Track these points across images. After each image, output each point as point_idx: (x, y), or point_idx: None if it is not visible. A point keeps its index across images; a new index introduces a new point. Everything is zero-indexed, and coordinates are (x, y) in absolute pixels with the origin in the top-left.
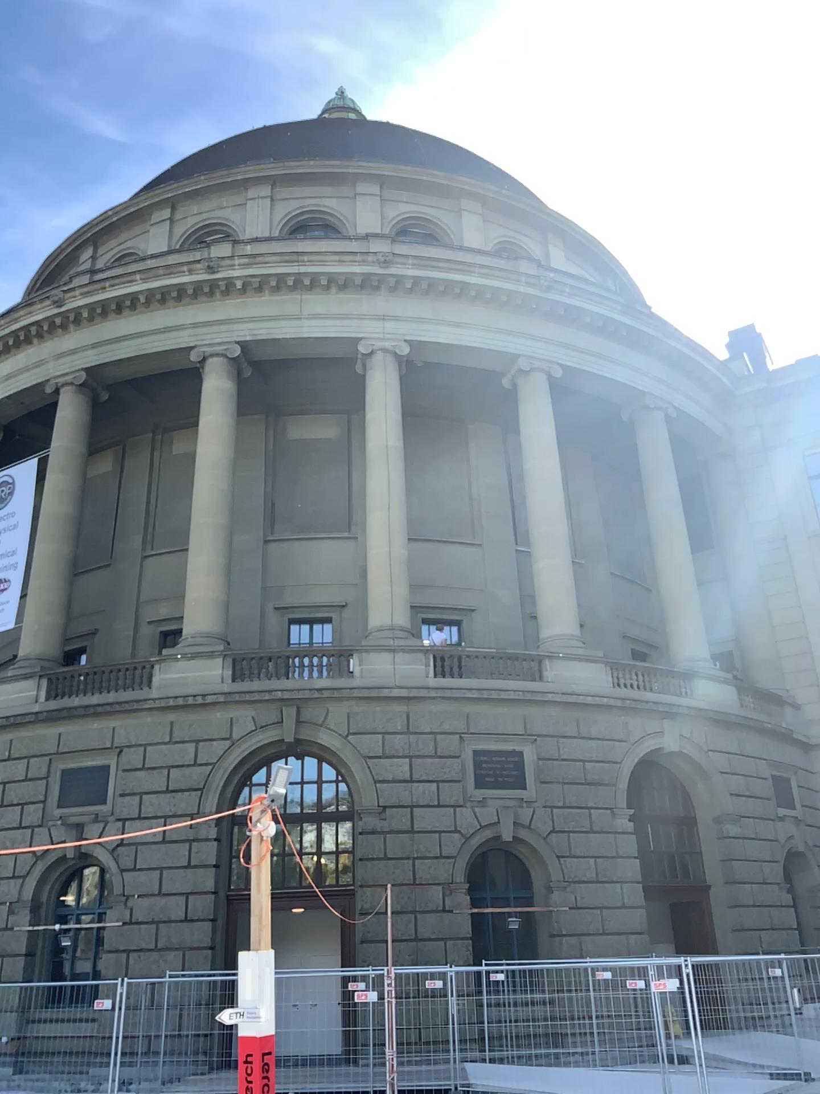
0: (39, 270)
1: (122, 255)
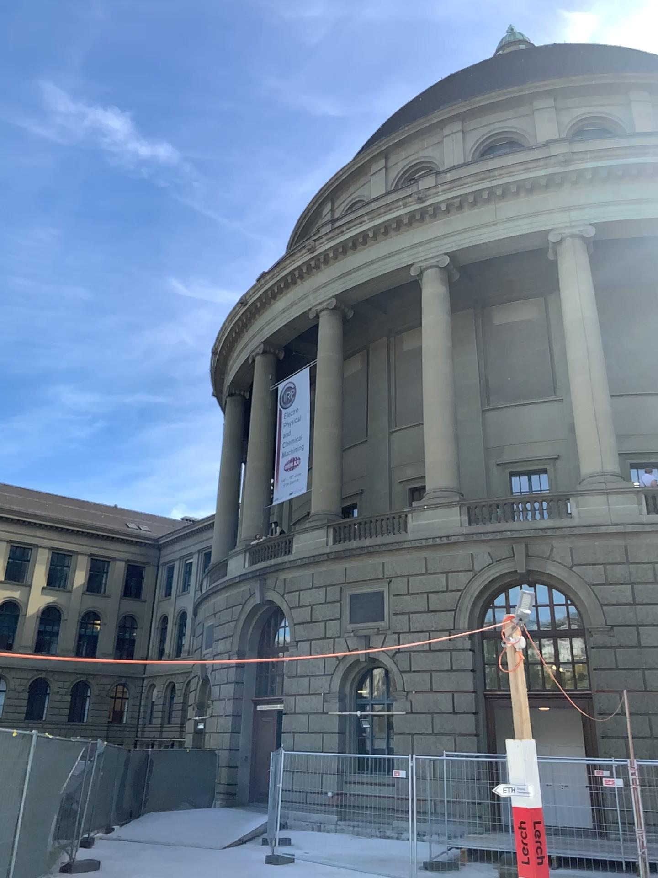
0: (298, 225)
1: (357, 201)
